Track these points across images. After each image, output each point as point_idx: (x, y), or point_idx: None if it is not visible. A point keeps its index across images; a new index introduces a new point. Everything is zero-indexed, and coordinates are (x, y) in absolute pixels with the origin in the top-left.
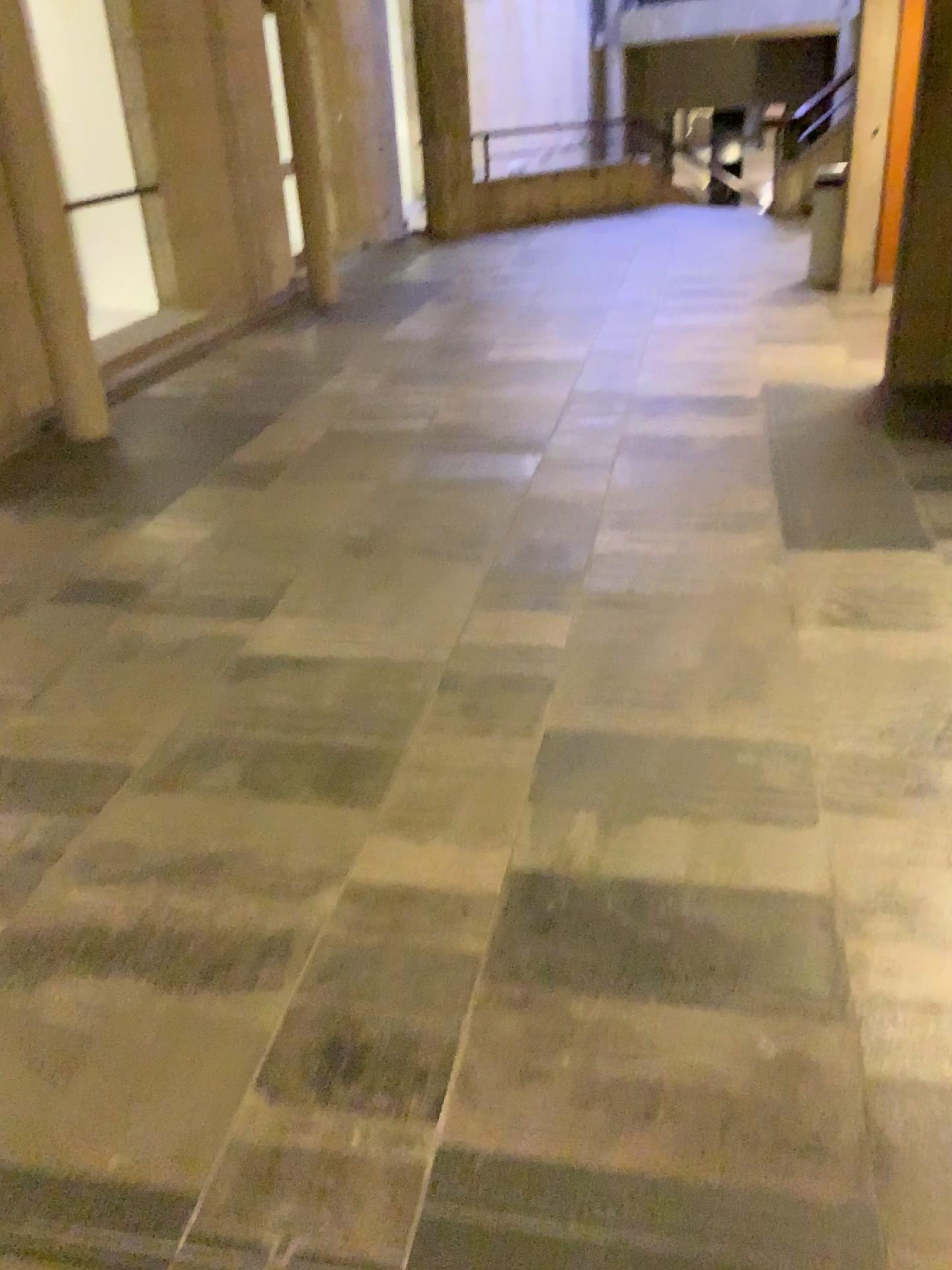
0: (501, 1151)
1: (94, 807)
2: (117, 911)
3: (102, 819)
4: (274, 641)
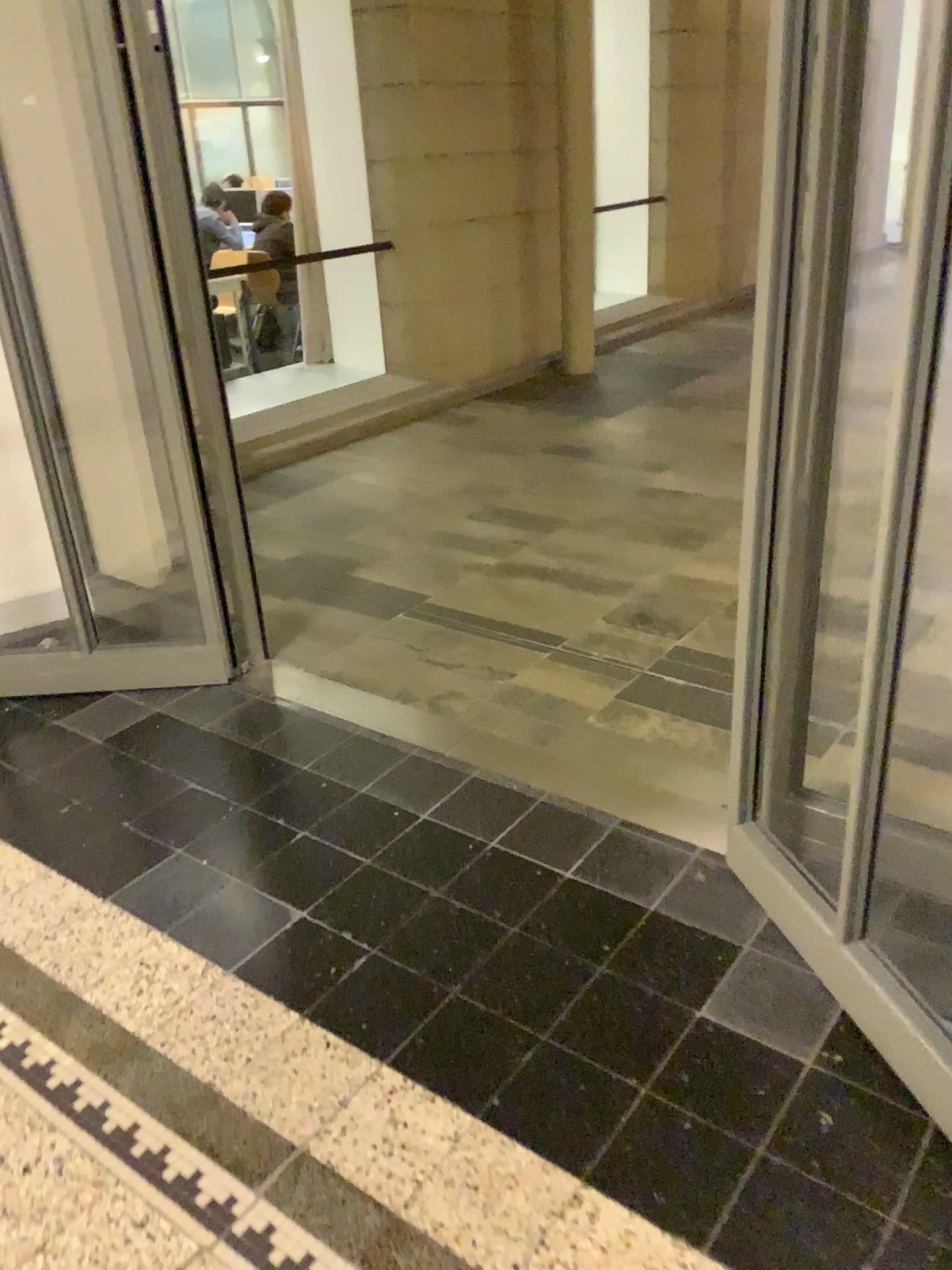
0: (705, 649)
1: (548, 529)
2: (552, 563)
3: (551, 533)
4: (665, 480)
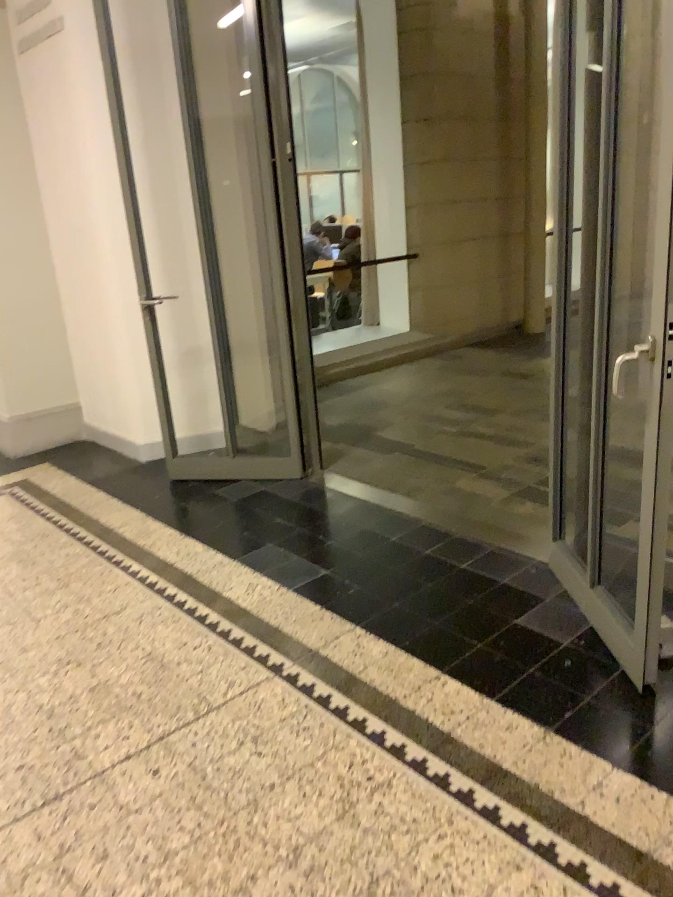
0: None
1: (491, 415)
2: (489, 431)
3: (492, 417)
4: None
